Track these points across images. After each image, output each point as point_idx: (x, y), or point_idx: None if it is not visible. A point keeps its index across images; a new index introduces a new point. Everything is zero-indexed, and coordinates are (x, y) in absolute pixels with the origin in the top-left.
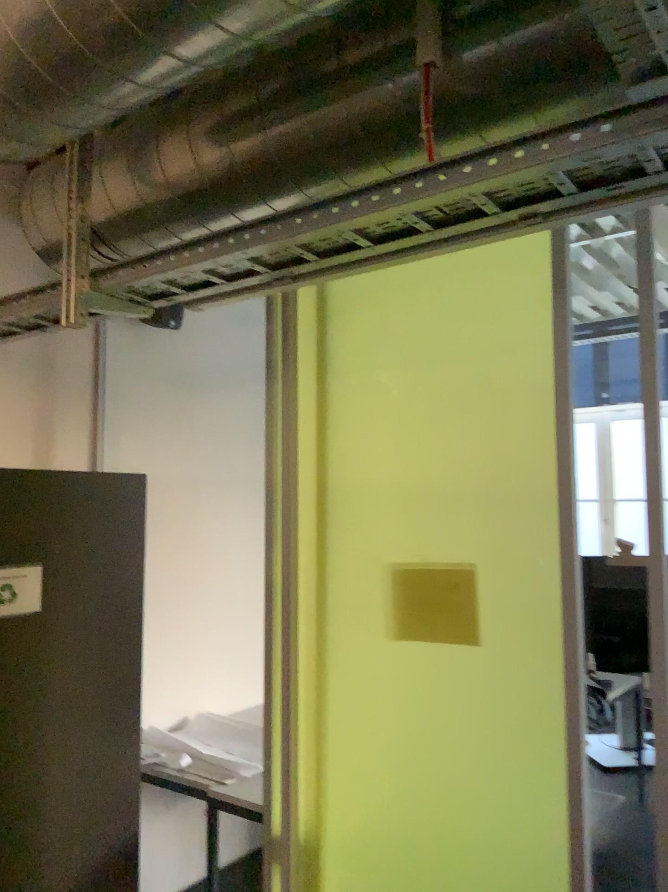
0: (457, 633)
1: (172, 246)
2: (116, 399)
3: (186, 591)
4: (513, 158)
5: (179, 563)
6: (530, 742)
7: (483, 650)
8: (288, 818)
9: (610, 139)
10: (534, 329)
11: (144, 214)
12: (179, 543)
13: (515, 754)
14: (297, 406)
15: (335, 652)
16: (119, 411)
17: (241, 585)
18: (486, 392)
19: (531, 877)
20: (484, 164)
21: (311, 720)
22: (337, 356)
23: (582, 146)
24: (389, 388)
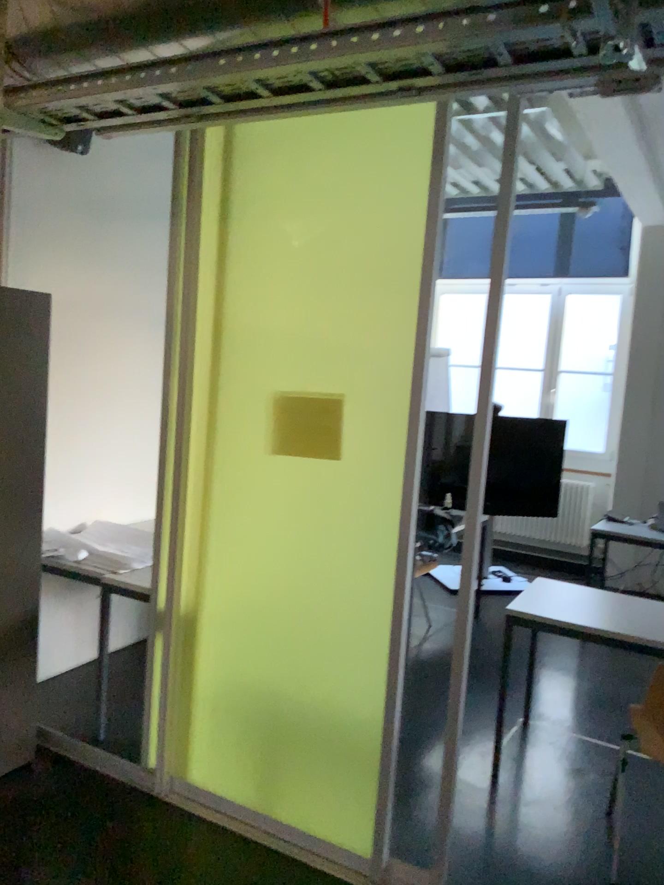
0: (322, 451)
1: (87, 73)
2: (24, 221)
3: (88, 413)
4: (392, 35)
5: (83, 386)
6: (371, 539)
7: (342, 466)
8: (169, 598)
9: (469, 30)
10: (414, 193)
11: (60, 35)
12: (82, 368)
13: (358, 548)
14: (199, 243)
15: (220, 464)
16: (27, 233)
17: (141, 412)
18: (367, 247)
19: (360, 639)
20: (368, 37)
21: (195, 520)
22: (239, 200)
23: (448, 33)
24: (284, 235)
